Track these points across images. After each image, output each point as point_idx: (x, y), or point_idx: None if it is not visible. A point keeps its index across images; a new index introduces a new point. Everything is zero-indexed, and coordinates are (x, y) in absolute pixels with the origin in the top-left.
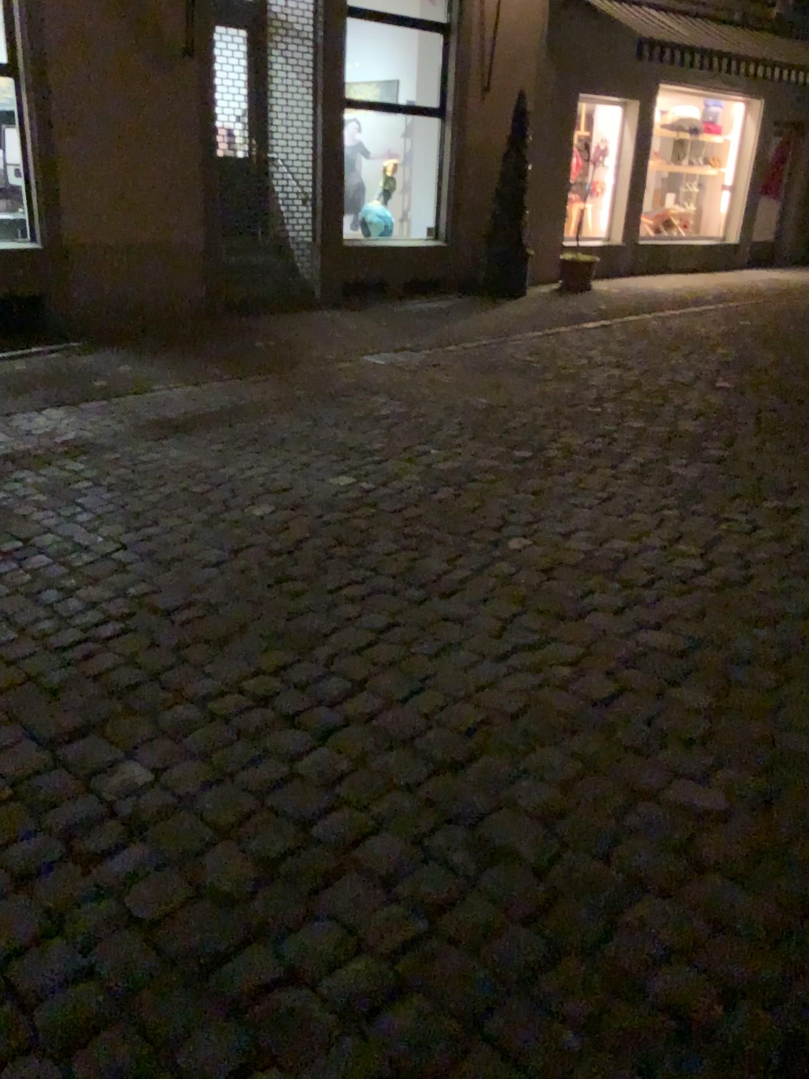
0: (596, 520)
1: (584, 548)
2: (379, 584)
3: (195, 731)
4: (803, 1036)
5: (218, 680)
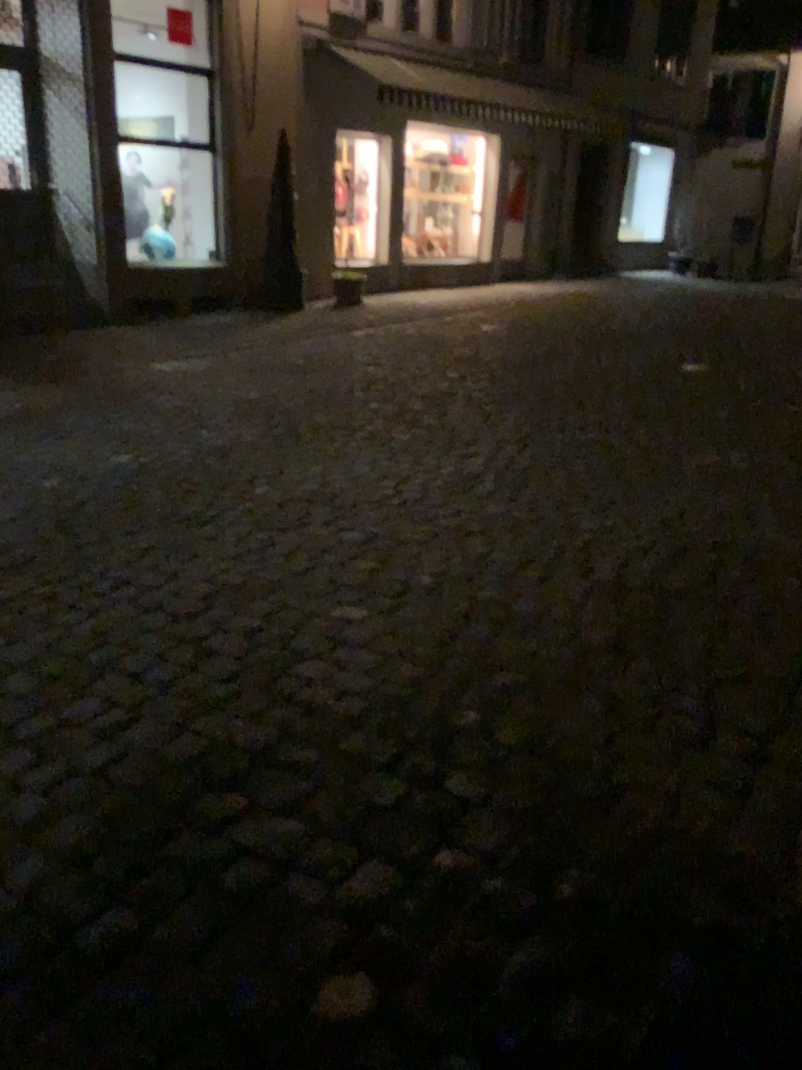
0: (325, 469)
1: (310, 487)
2: (149, 522)
3: (1, 615)
4: (377, 703)
5: (19, 586)
